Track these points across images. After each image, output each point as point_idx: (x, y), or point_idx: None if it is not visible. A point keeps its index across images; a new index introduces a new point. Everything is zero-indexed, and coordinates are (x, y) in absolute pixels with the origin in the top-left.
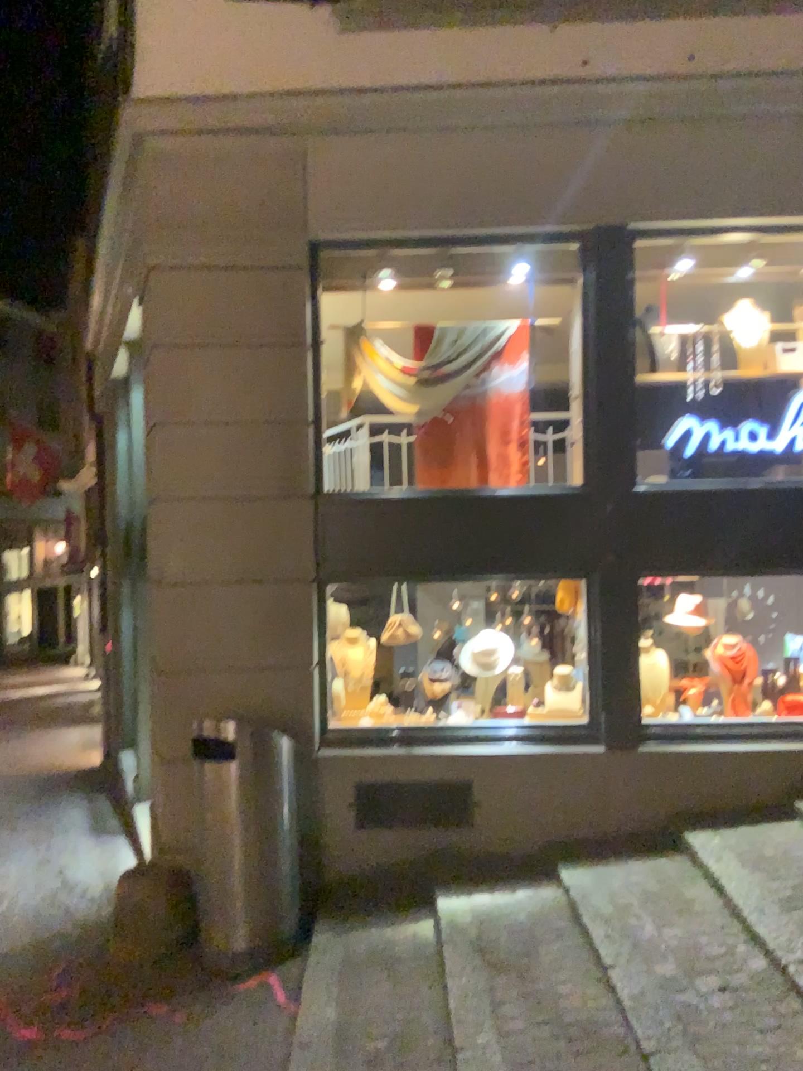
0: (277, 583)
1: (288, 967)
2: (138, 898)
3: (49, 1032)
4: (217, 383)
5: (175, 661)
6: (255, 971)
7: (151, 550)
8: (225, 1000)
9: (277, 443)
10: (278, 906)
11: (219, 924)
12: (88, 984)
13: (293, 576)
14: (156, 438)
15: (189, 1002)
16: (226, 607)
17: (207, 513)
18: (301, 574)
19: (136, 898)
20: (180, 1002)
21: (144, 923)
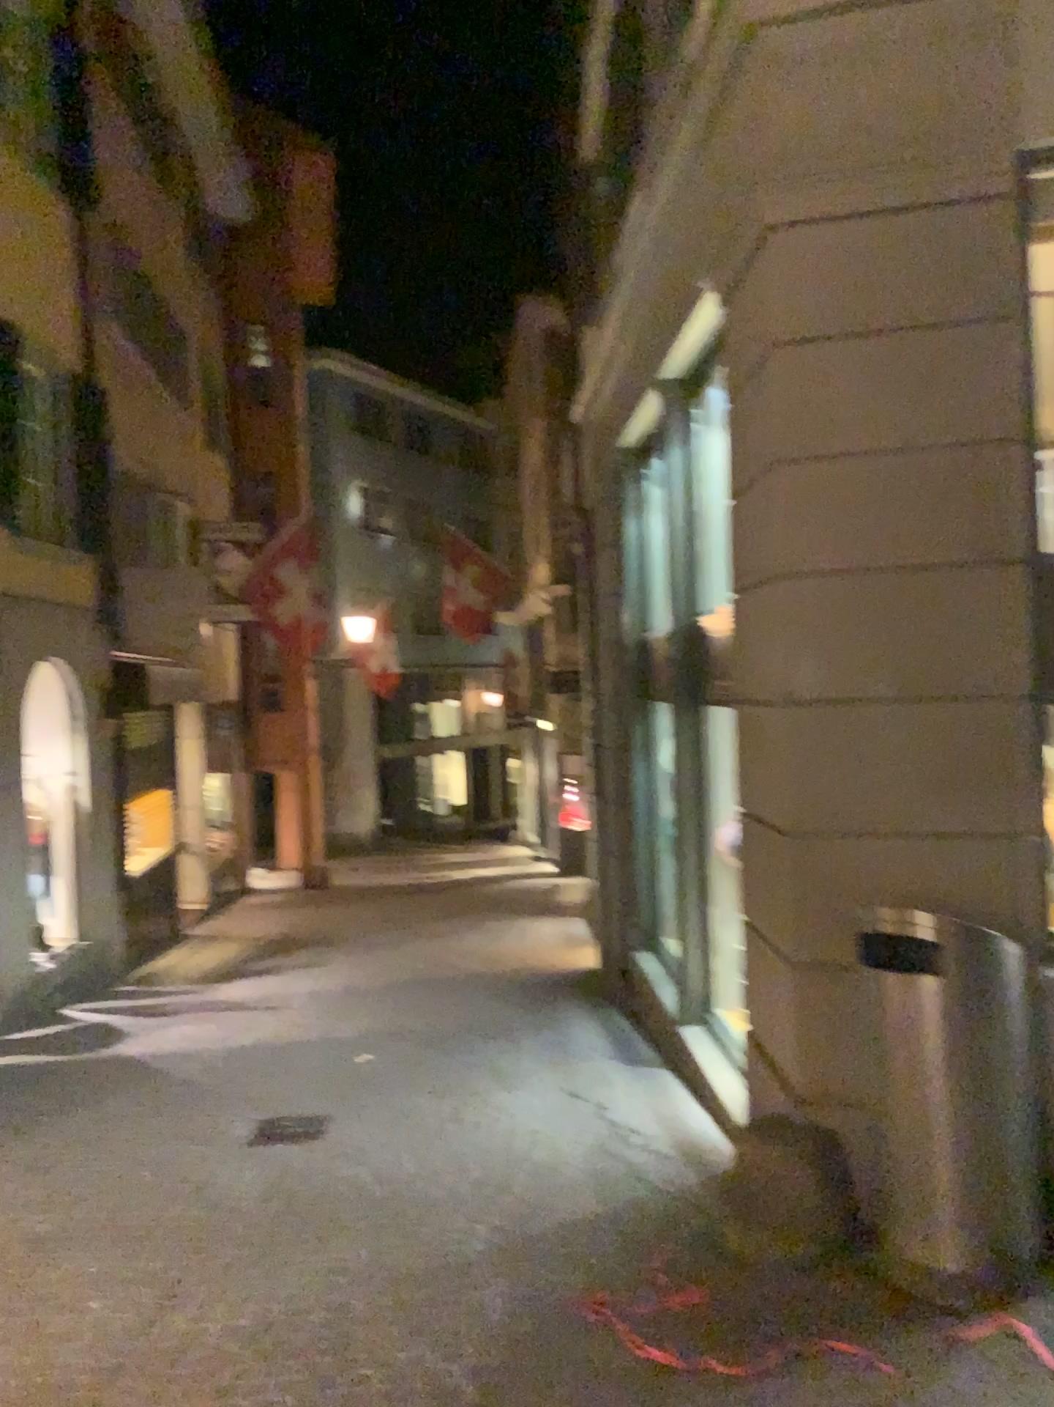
0: (972, 703)
1: (1038, 1310)
2: (773, 1168)
3: (685, 1354)
4: (872, 397)
5: (811, 821)
6: (982, 1308)
7: (773, 654)
8: (951, 1350)
9: (969, 483)
10: (1009, 1208)
11: (917, 1225)
12: (719, 1287)
13: (1000, 692)
14: (779, 488)
15: (888, 1342)
16: (890, 740)
17: (859, 596)
18: (1013, 689)
19: (769, 1168)
20: (872, 1339)
21: (787, 1208)
